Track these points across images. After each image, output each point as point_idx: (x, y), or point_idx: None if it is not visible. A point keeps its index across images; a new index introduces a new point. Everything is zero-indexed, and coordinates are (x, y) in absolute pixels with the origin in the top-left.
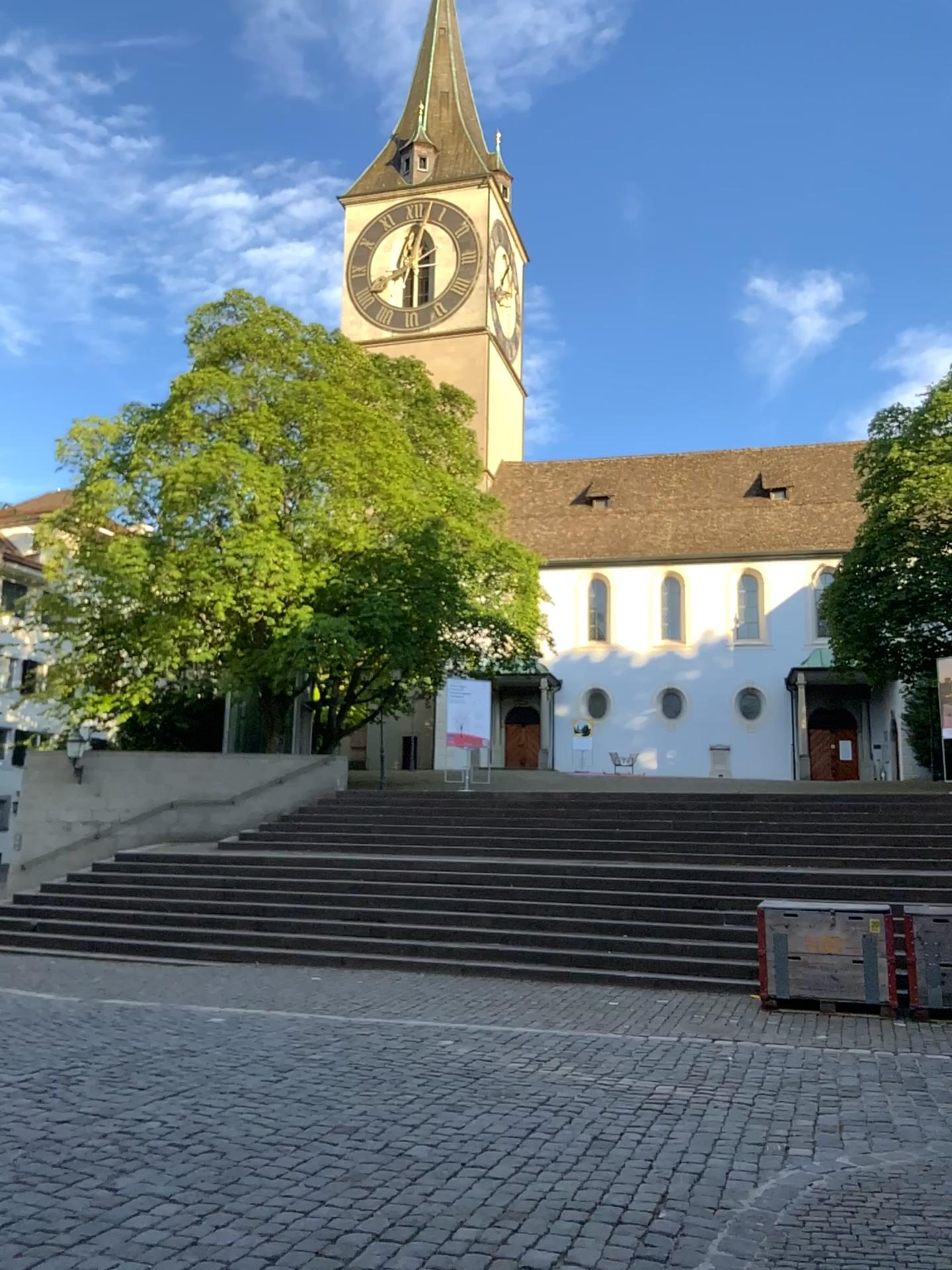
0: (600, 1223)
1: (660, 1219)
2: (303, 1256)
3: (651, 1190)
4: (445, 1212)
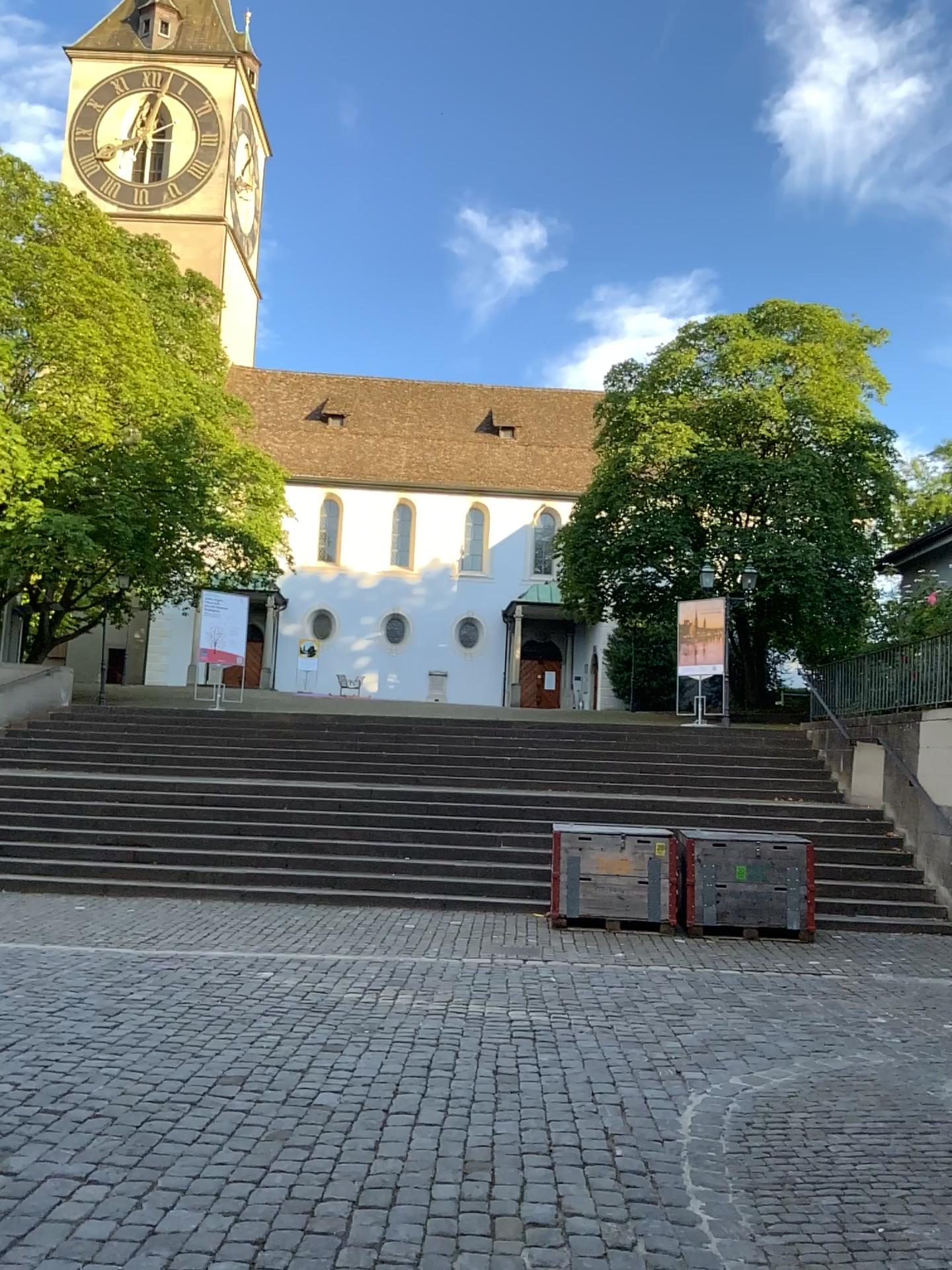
0: (570, 1165)
1: (624, 1156)
2: (285, 1235)
3: (598, 1125)
4: (409, 1168)
